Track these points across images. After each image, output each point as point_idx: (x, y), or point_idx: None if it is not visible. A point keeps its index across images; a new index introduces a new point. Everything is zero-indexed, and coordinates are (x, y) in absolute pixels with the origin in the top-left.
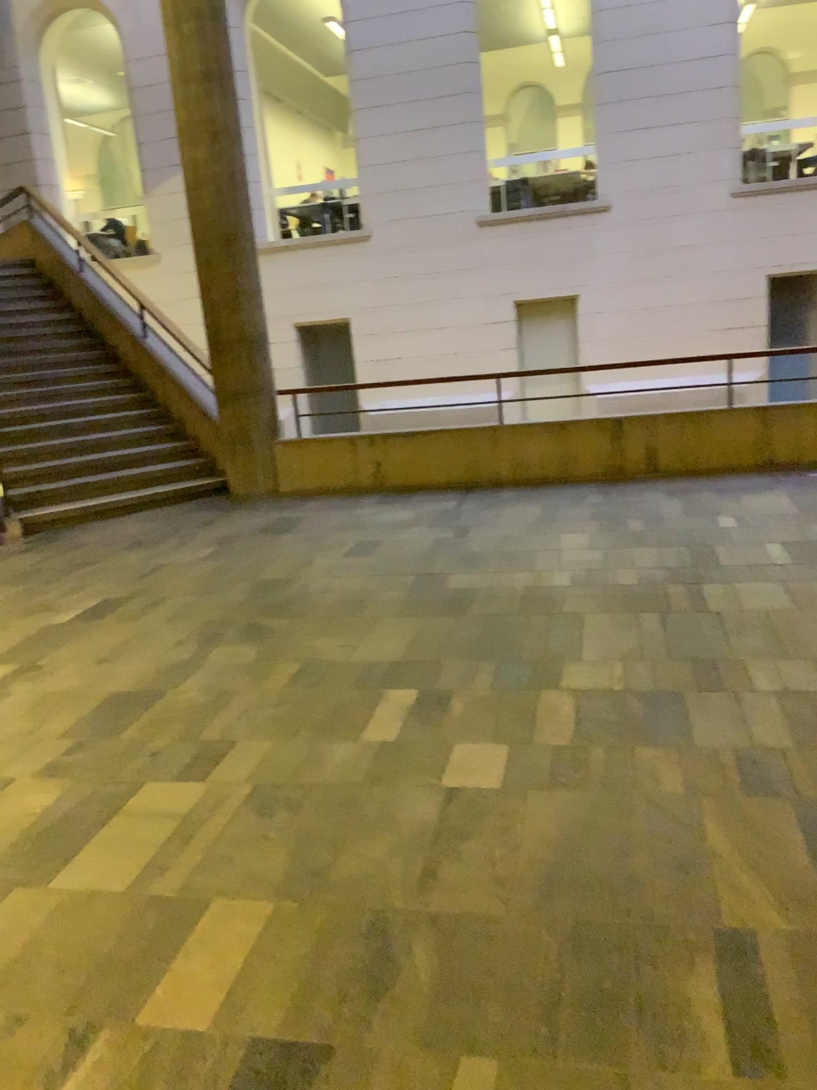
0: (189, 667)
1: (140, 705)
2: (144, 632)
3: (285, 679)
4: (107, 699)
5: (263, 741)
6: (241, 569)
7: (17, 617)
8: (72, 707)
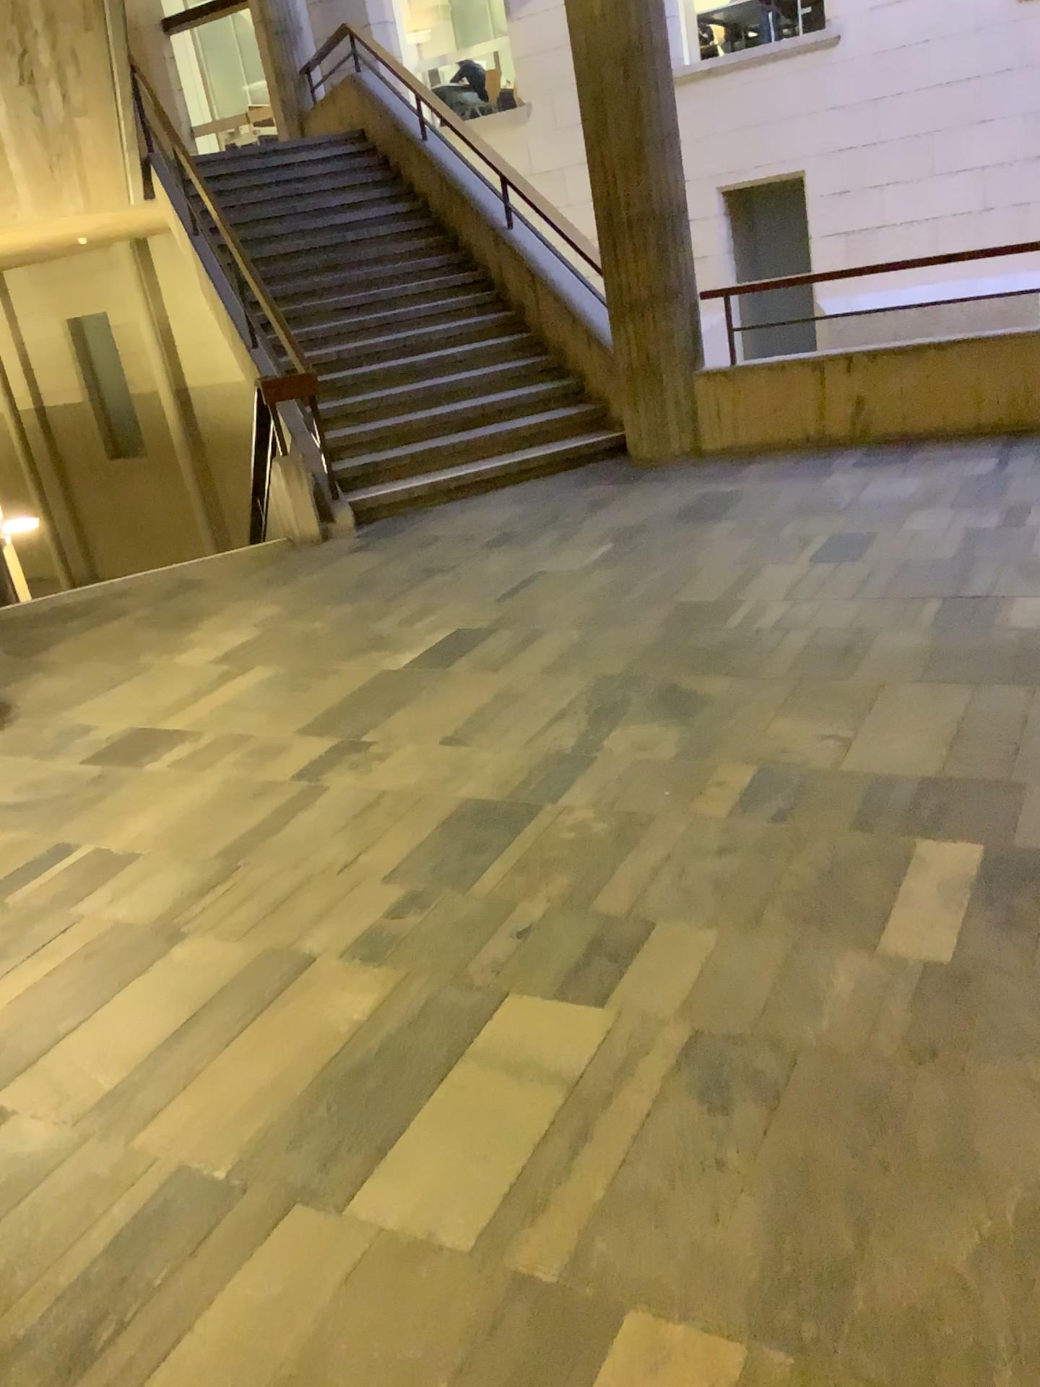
0: (574, 764)
1: (498, 833)
2: (508, 694)
3: (732, 801)
4: (450, 817)
5: (699, 936)
6: (652, 584)
7: (334, 659)
8: (399, 829)
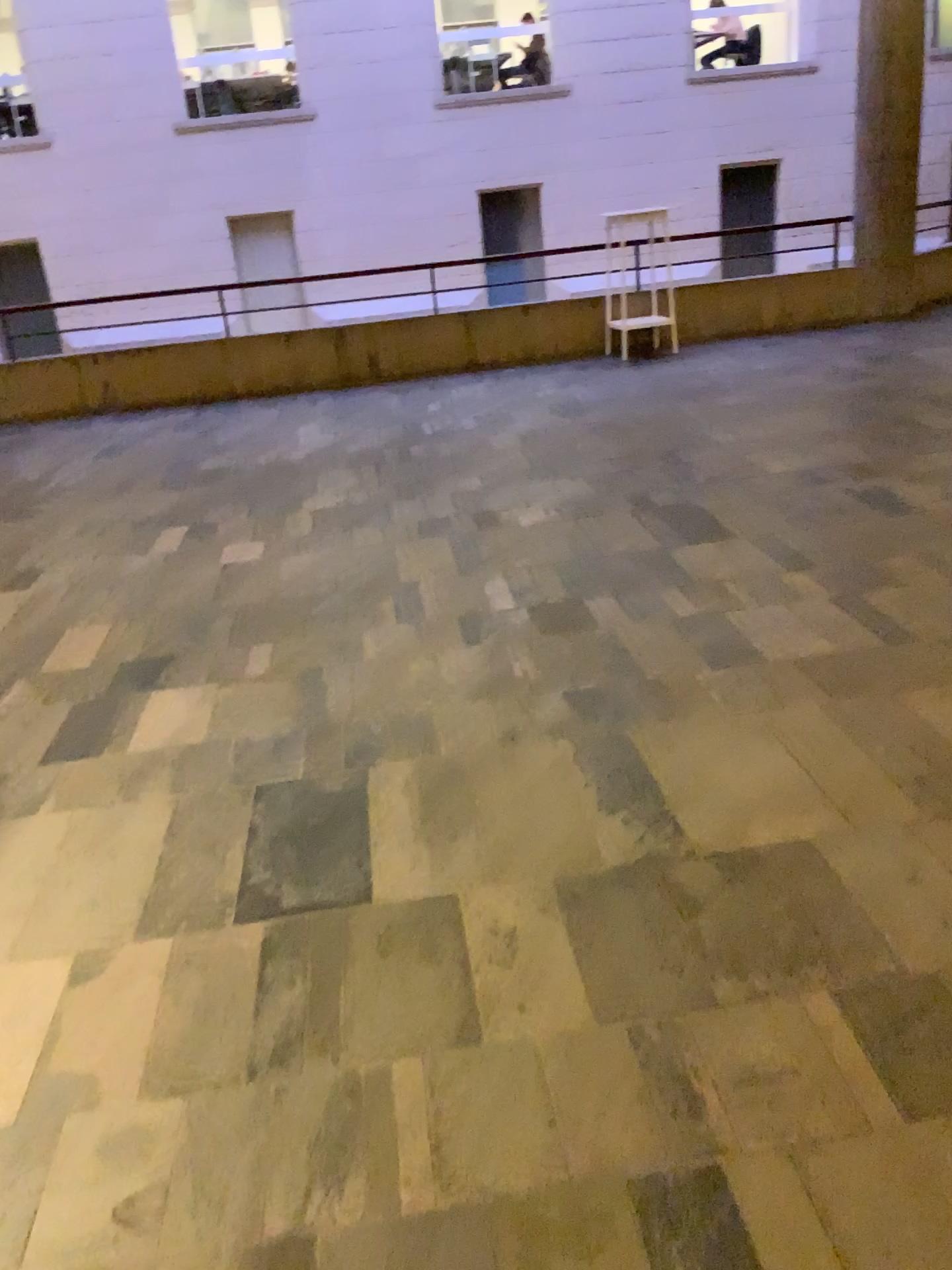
0: None
1: None
2: None
3: (73, 532)
4: None
5: (70, 562)
6: None
7: None
8: None
